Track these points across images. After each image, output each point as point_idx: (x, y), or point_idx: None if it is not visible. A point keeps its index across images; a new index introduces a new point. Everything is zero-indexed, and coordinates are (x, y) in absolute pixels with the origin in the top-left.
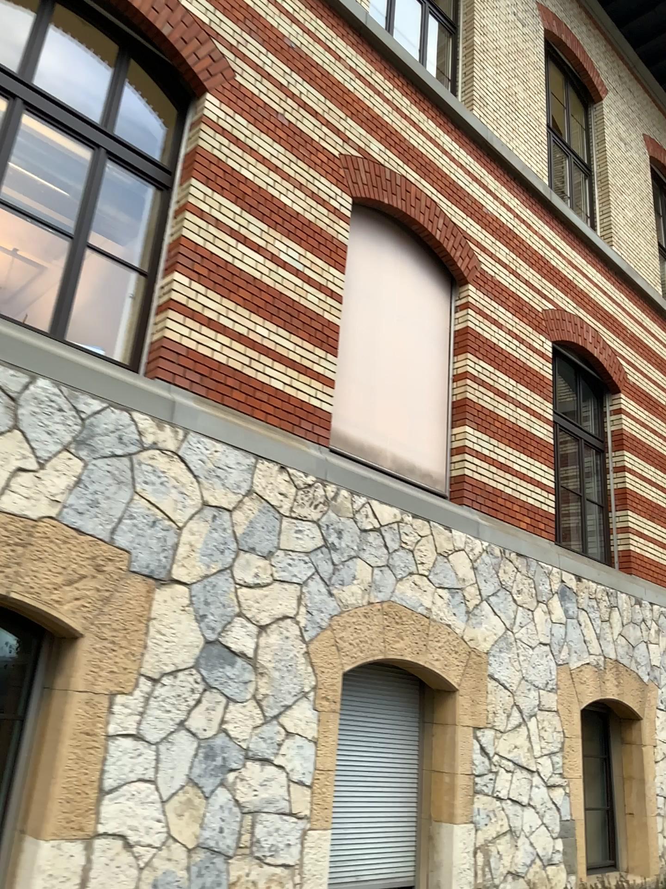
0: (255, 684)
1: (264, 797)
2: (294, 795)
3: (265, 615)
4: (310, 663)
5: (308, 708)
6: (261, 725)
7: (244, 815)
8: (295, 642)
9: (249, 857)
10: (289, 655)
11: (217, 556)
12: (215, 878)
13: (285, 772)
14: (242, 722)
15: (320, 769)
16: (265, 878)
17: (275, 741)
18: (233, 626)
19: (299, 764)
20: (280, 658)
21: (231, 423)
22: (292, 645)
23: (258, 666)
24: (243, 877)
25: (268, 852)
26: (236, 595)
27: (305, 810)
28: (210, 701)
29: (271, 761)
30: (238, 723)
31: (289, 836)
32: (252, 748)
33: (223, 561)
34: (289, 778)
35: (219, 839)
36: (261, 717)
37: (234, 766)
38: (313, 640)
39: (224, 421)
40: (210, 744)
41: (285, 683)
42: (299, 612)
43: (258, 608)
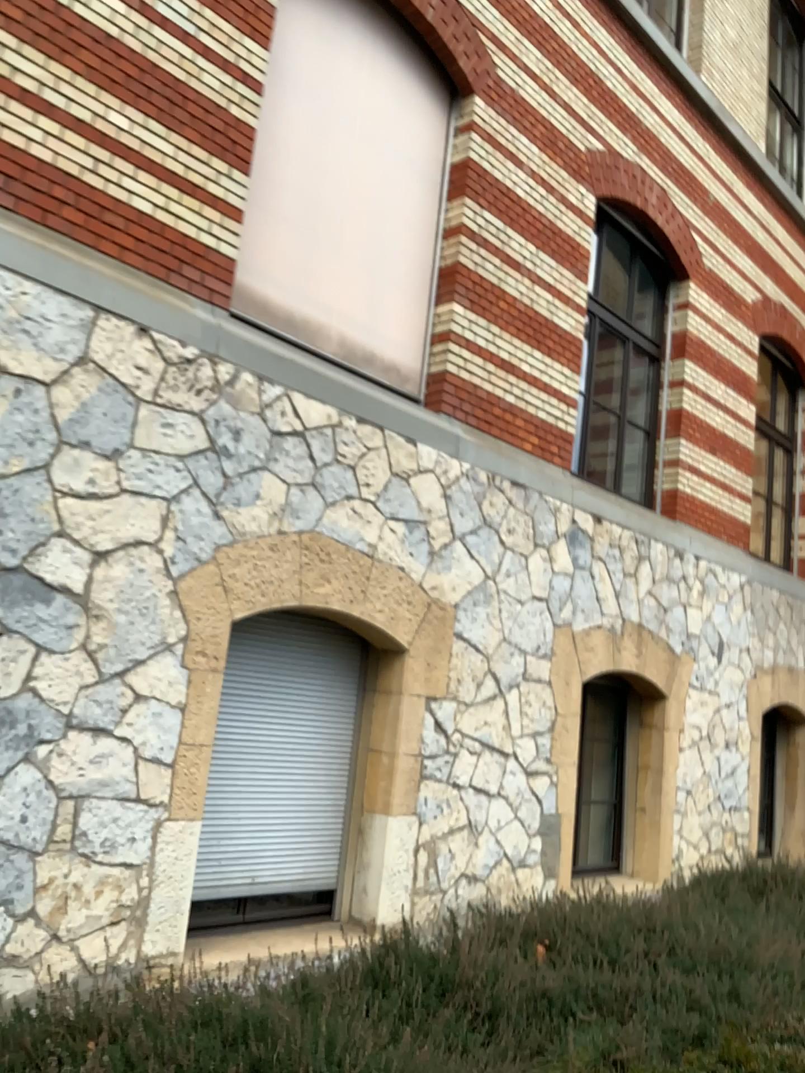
0: (84, 629)
1: (95, 778)
2: (142, 777)
3: (104, 536)
4: (178, 605)
5: (171, 665)
6: (93, 685)
7: (60, 801)
8: (155, 575)
9: (66, 853)
10: (145, 593)
11: (23, 447)
12: (8, 880)
13: (131, 747)
14: (59, 680)
15: (185, 744)
16: (91, 880)
17: (115, 707)
18: (49, 548)
19: (153, 736)
20: (127, 596)
21: (56, 255)
22: (149, 580)
23: (90, 606)
24: (55, 879)
25: (97, 849)
26: (57, 505)
27: (159, 796)
28: (6, 648)
29: (108, 732)
30: (53, 680)
31: (134, 827)
32: (76, 715)
33: (35, 454)
34: (137, 754)
35: (17, 831)
36: (92, 674)
37: (45, 737)
38: (182, 575)
39: (43, 250)
40: (5, 706)
41: (135, 630)
42: (164, 536)
43: (93, 526)
